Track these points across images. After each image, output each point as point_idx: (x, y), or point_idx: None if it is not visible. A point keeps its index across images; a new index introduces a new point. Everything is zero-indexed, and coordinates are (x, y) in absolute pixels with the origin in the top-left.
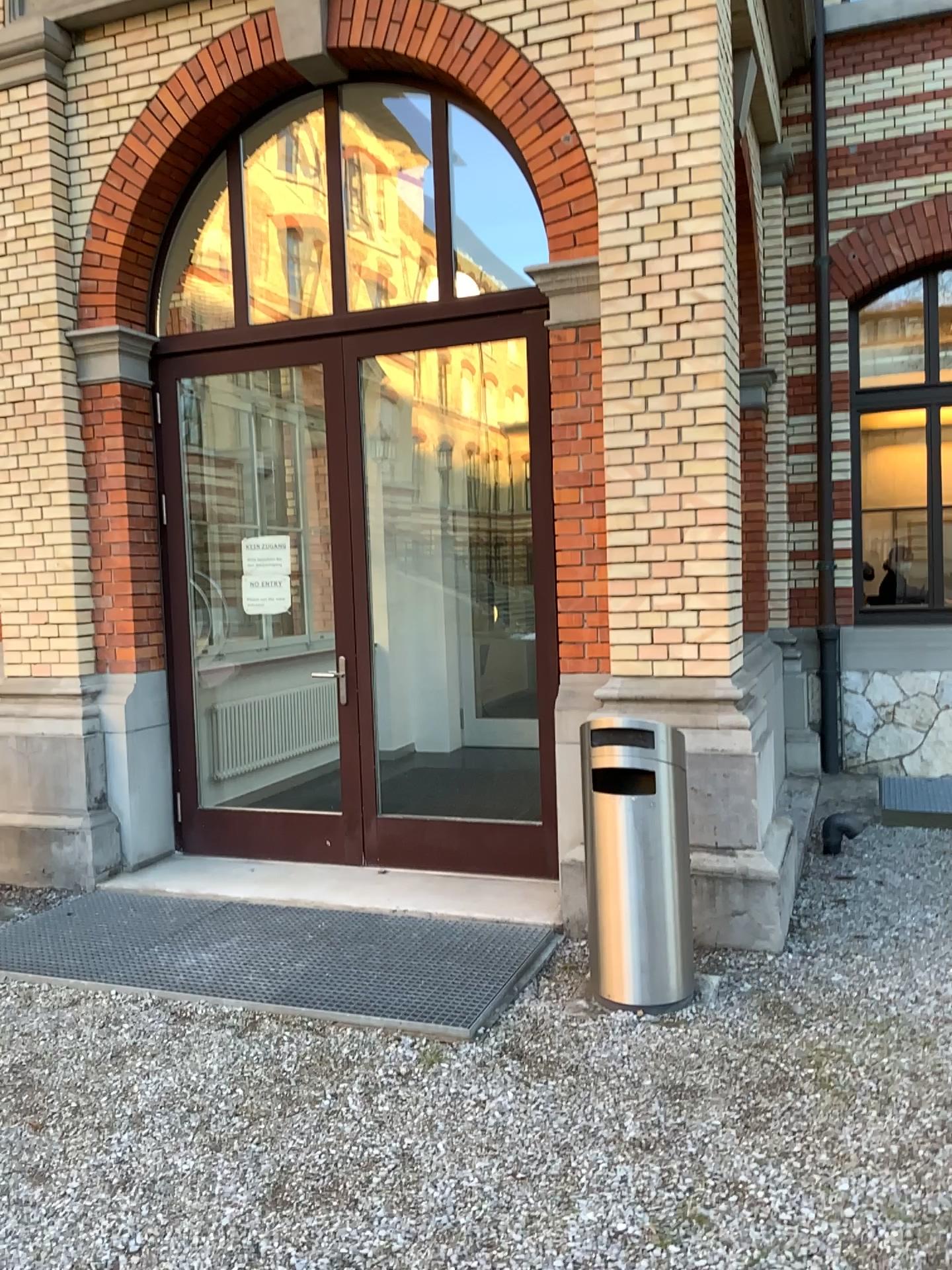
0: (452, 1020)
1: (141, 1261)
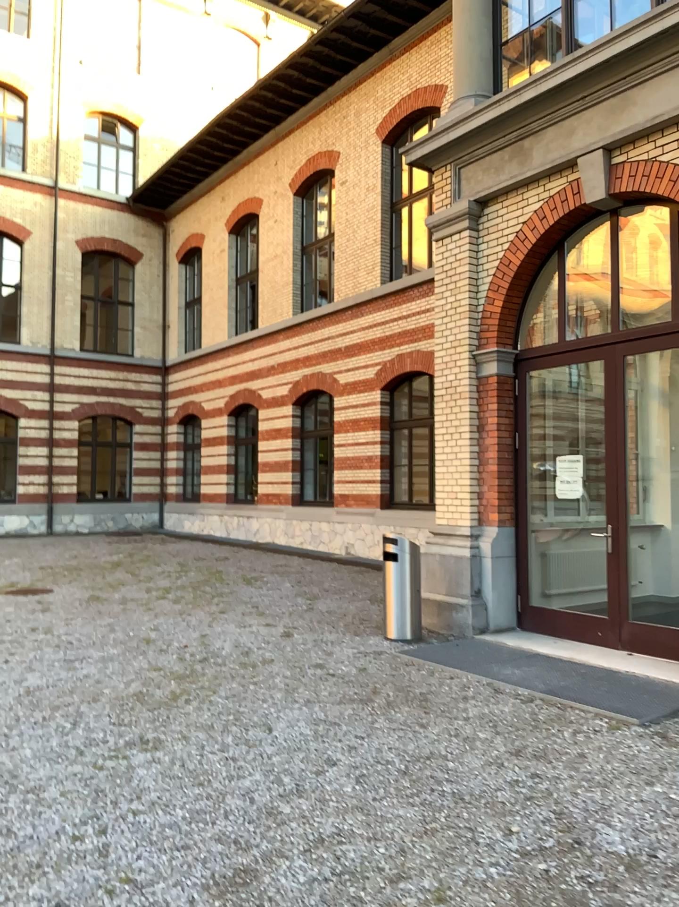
0: (633, 716)
1: (456, 751)
